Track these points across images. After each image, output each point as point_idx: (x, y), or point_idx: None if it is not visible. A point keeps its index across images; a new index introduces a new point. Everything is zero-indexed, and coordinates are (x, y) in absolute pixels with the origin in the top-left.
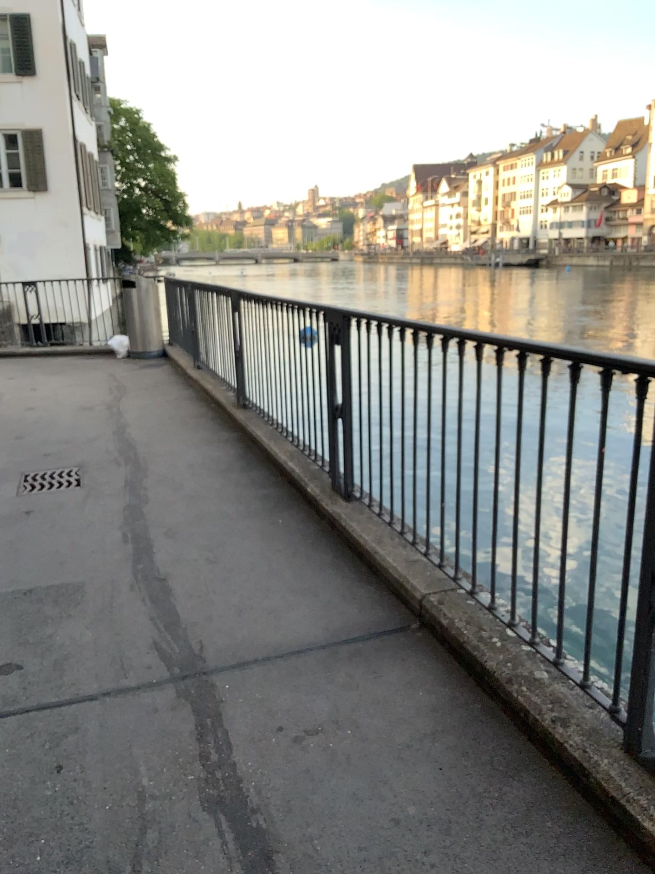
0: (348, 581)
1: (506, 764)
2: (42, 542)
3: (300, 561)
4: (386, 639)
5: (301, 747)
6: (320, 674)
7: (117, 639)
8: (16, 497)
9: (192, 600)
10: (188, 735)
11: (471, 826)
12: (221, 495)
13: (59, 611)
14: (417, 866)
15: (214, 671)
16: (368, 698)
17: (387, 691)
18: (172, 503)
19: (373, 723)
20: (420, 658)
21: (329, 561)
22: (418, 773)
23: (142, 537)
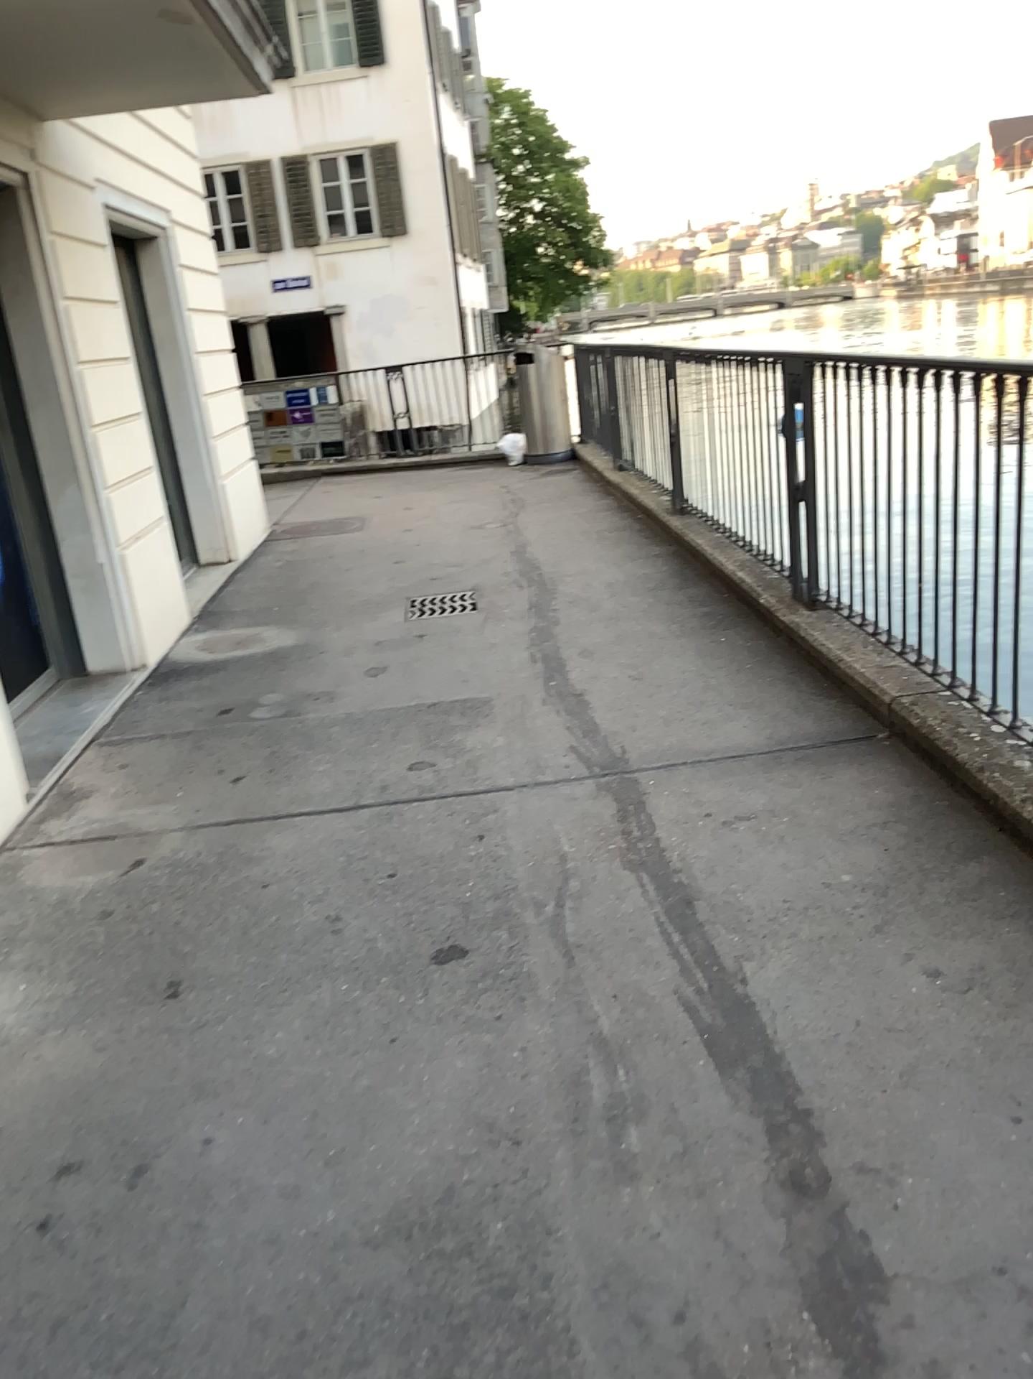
0: (805, 694)
1: (964, 849)
2: (440, 663)
3: (746, 676)
4: (843, 747)
5: (732, 831)
6: (760, 775)
7: (532, 744)
8: (403, 622)
9: (614, 712)
10: (610, 818)
11: (911, 892)
12: (652, 612)
13: (466, 721)
14: (845, 916)
15: (638, 770)
16: (812, 795)
17: (836, 789)
18: (589, 623)
19: (816, 815)
20: (883, 763)
21: (783, 677)
22: (860, 853)
23: (555, 655)
